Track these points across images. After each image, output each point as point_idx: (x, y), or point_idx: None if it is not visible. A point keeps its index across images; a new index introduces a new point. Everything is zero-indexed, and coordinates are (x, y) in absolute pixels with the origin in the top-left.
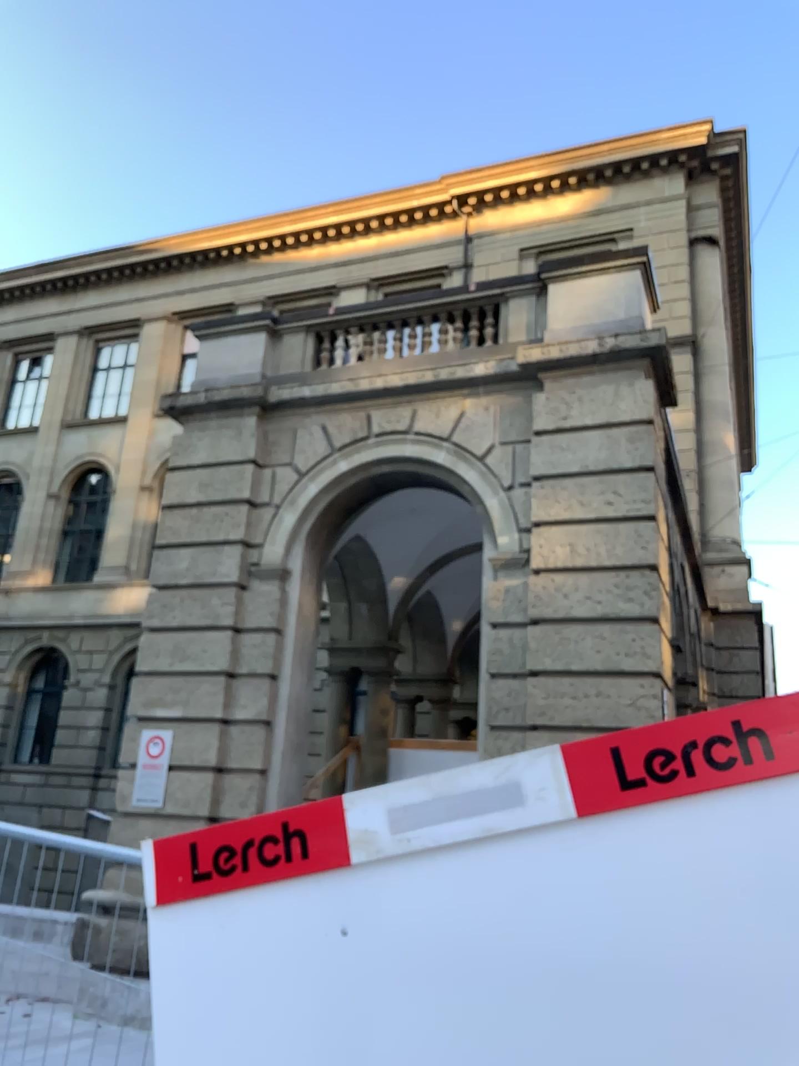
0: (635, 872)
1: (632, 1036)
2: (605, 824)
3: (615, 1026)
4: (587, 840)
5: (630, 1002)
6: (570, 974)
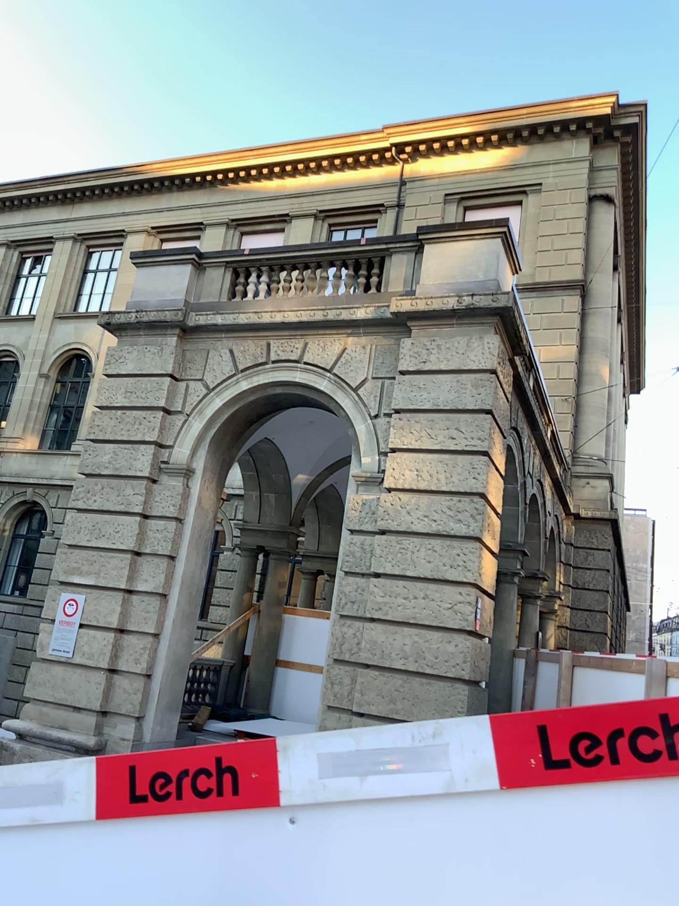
0: (126, 878)
1: None
2: (113, 834)
3: None
4: (98, 845)
5: None
6: None
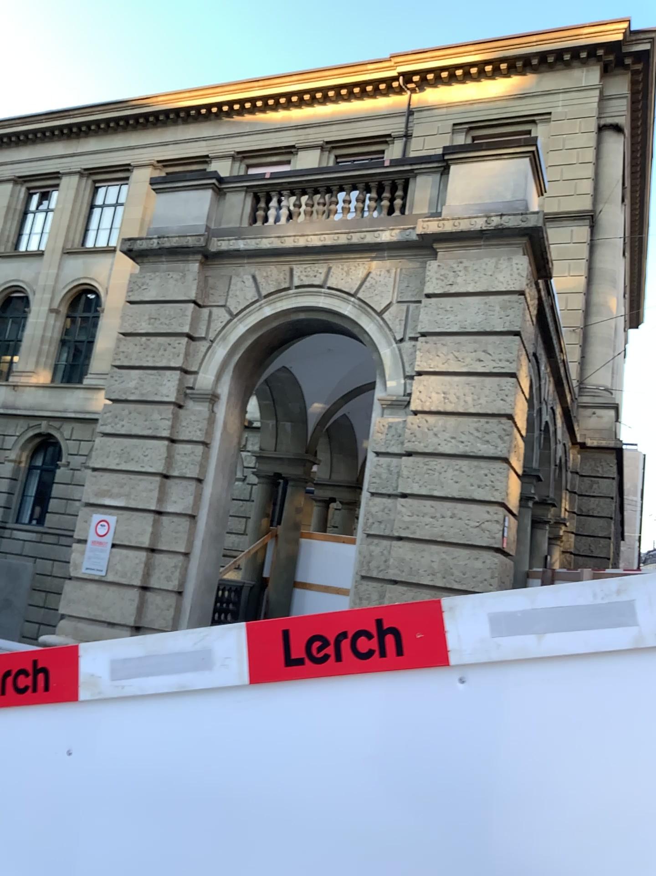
0: (284, 739)
1: (261, 870)
2: (267, 697)
3: (250, 860)
4: (252, 708)
5: (264, 843)
6: (223, 815)
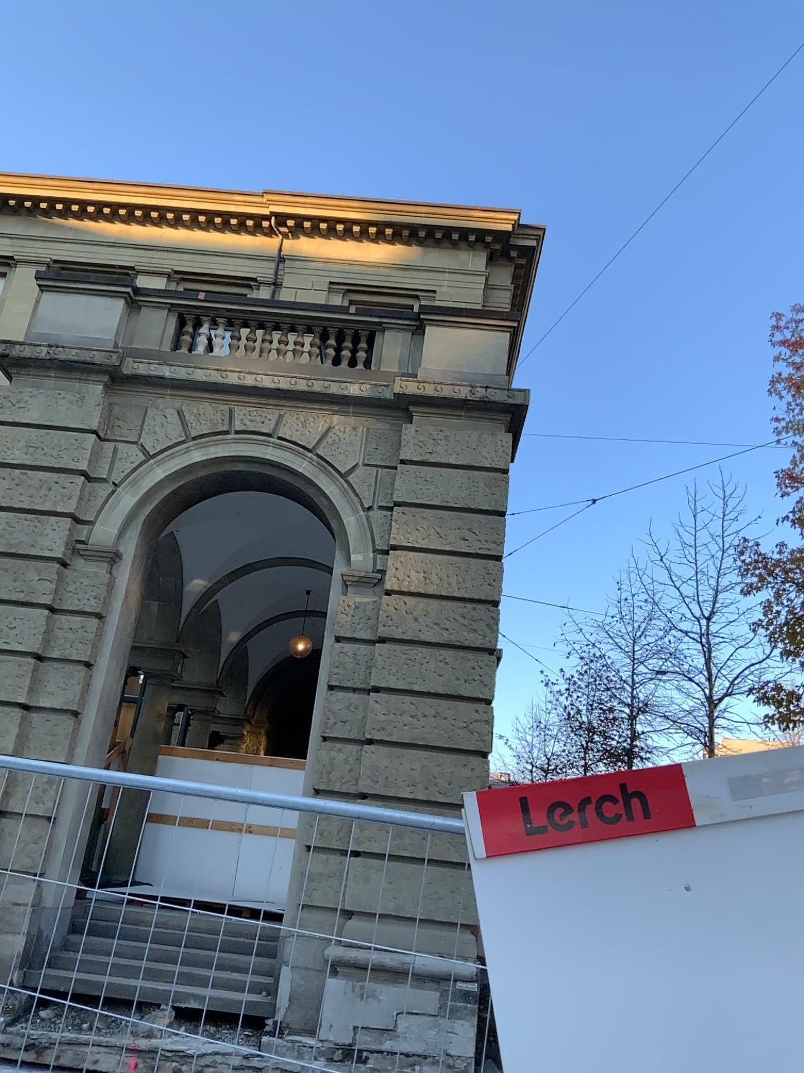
0: None
1: None
2: None
3: None
4: None
5: None
6: None
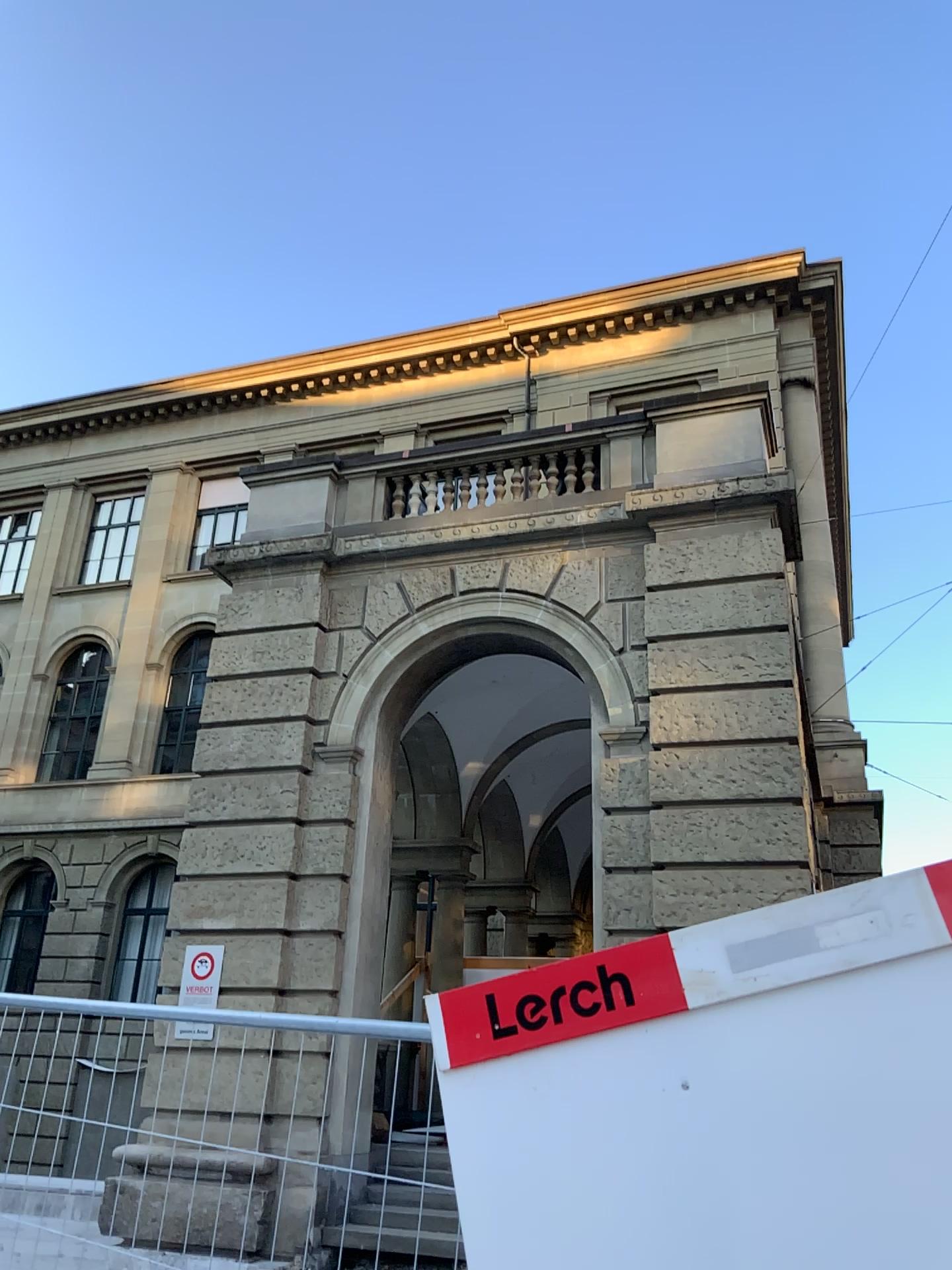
0: None
1: None
2: None
3: None
4: None
5: None
6: None
